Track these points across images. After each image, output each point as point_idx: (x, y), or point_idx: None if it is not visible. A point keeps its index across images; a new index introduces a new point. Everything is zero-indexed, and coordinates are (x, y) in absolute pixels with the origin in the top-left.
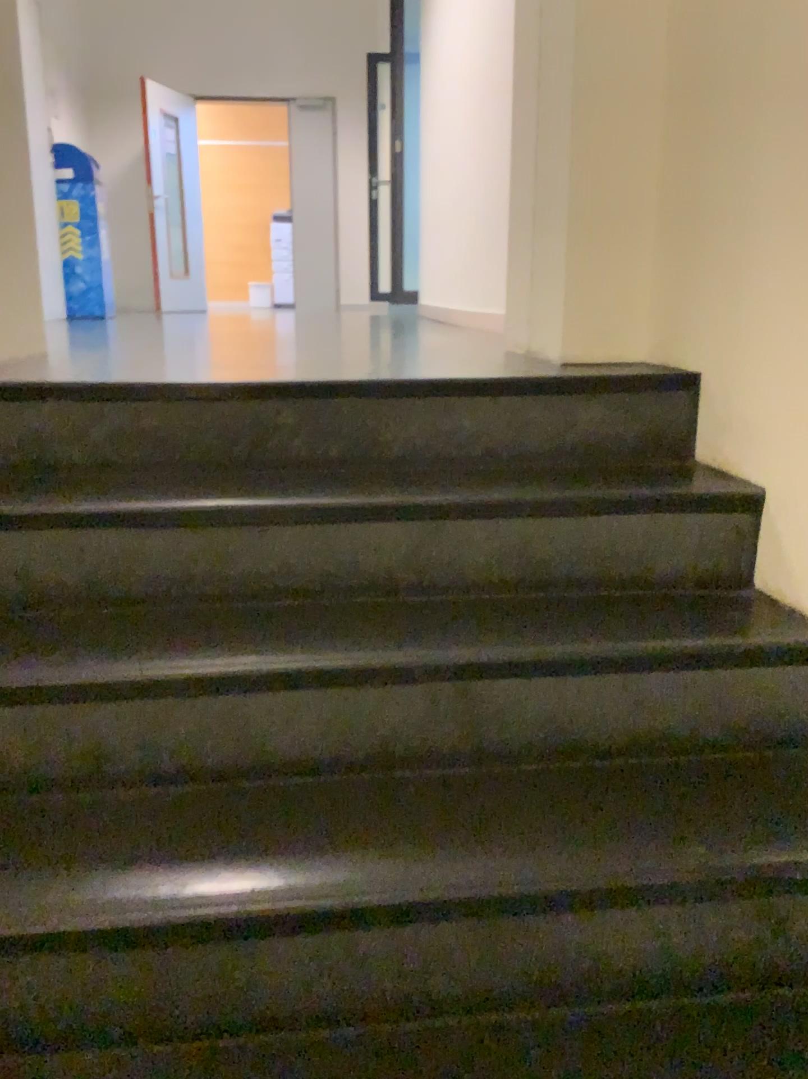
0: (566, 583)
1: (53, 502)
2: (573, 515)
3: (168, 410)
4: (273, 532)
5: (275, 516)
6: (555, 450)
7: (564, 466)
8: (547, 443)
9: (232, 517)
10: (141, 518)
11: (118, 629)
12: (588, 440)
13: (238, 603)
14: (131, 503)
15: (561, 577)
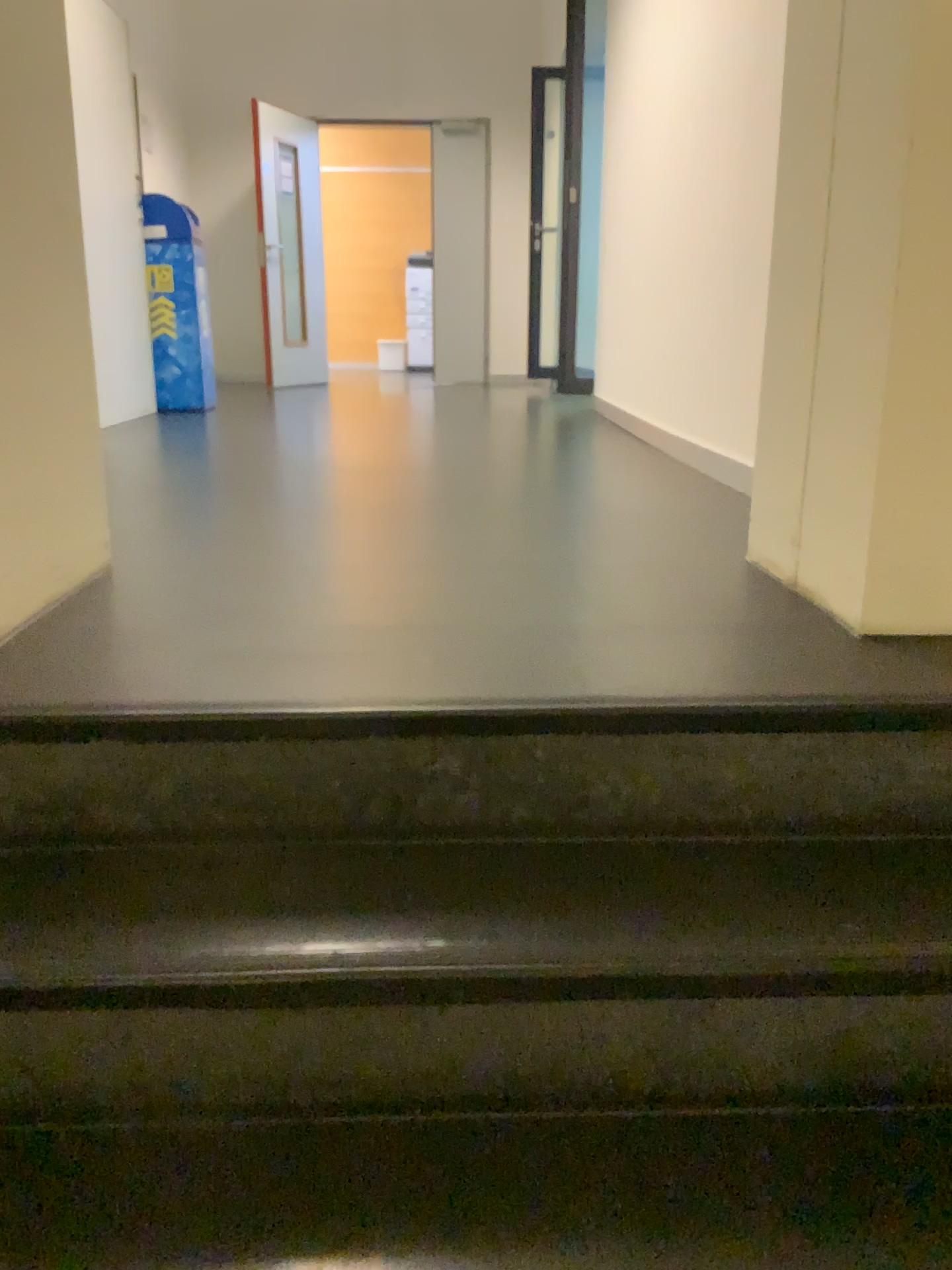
0: (908, 1092)
1: (82, 940)
2: (925, 986)
3: (268, 747)
4: (430, 1011)
5: (433, 983)
6: (870, 815)
7: (884, 843)
8: (857, 804)
9: (363, 985)
10: (217, 987)
11: (176, 1183)
12: (923, 799)
13: (370, 1116)
14: (203, 949)
15: (900, 1084)
